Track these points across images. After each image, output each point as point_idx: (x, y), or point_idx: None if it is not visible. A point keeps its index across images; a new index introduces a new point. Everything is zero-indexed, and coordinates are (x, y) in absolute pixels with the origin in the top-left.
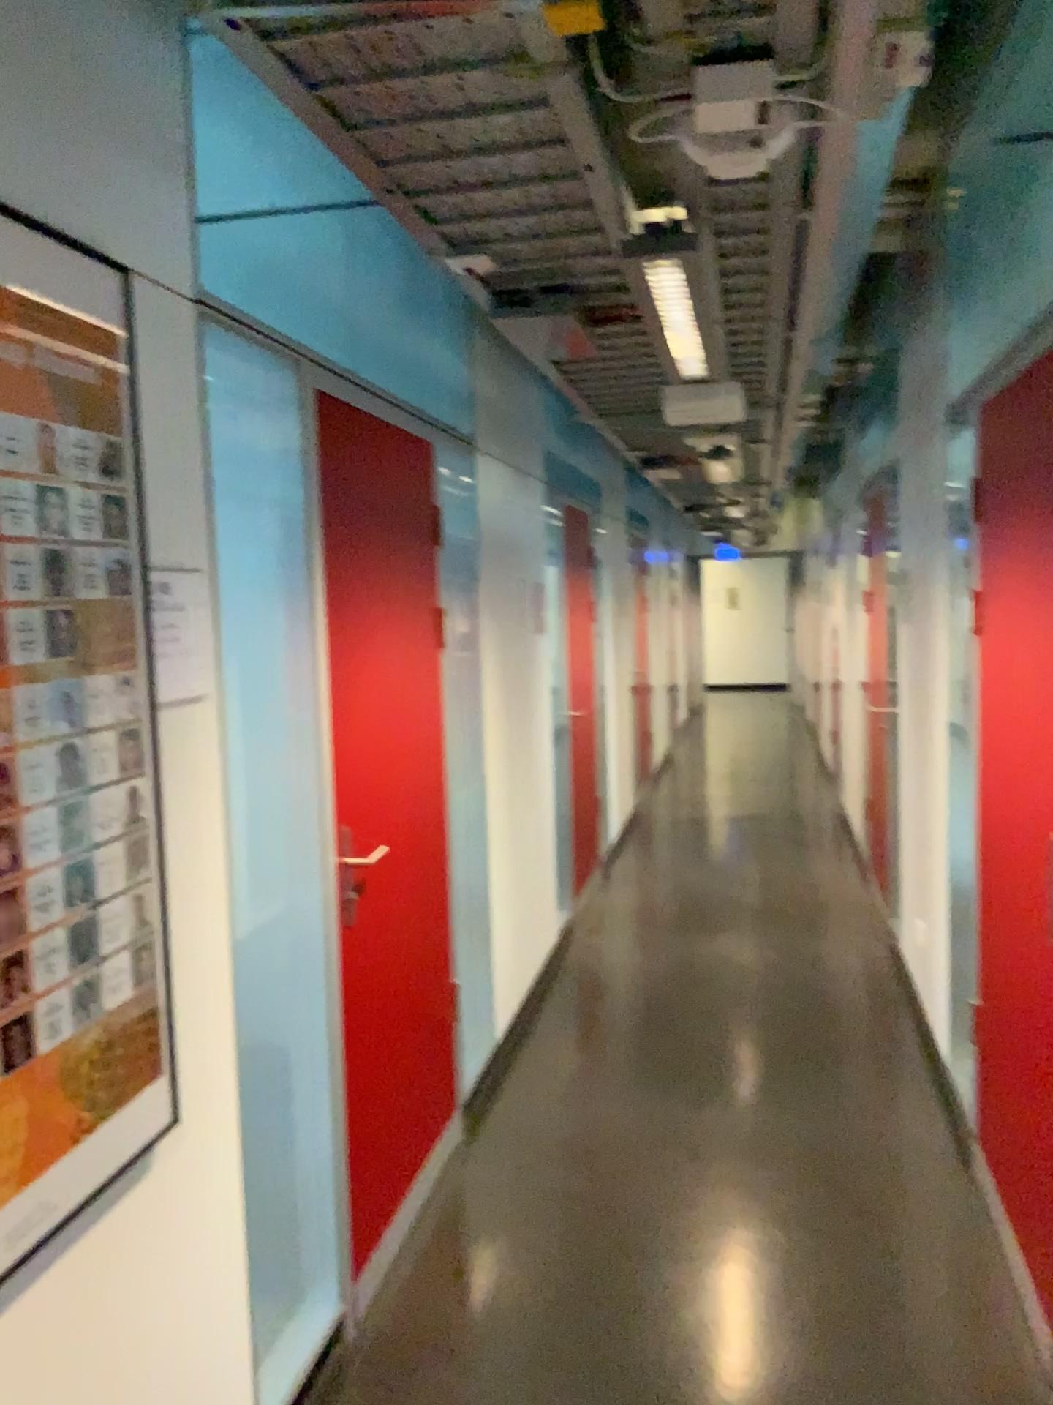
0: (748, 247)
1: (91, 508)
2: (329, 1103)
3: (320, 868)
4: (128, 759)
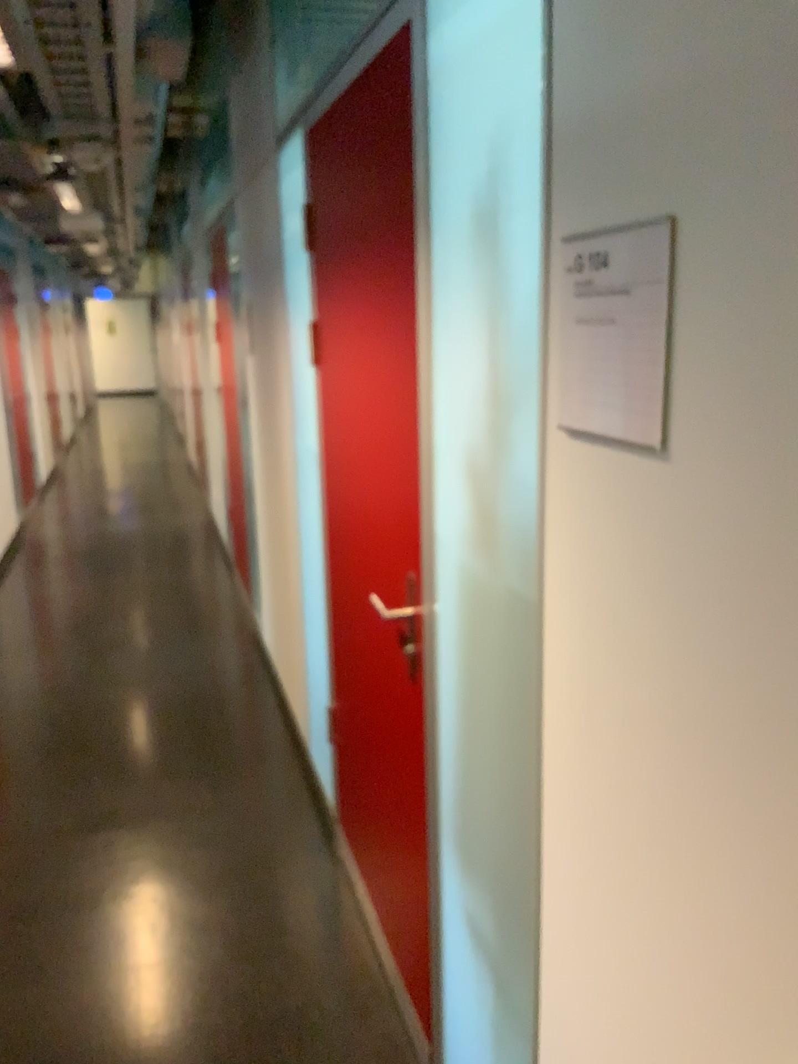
0: None
1: None
2: None
3: None
4: None
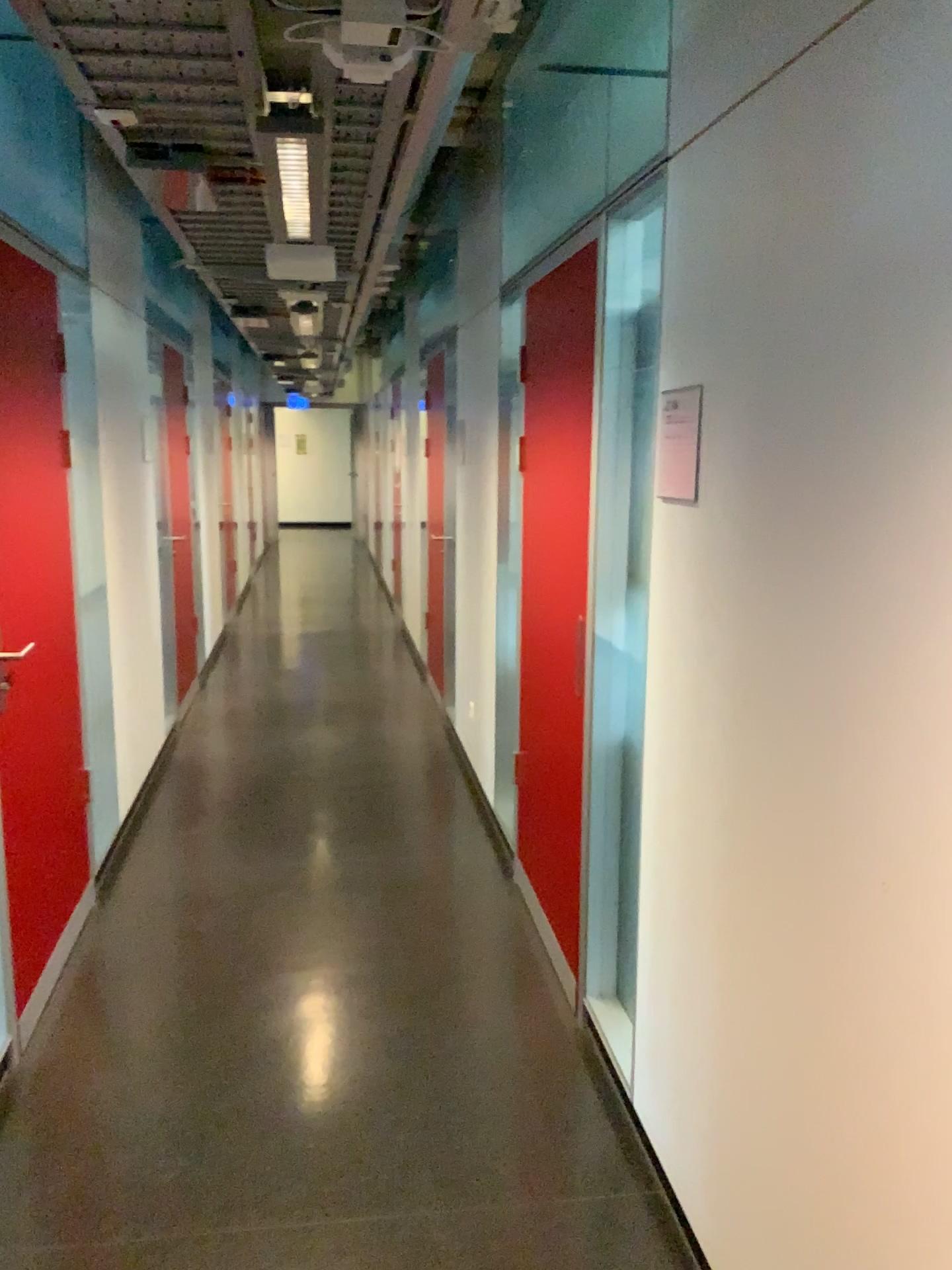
0: (360, 136)
1: None
2: None
3: None
4: None
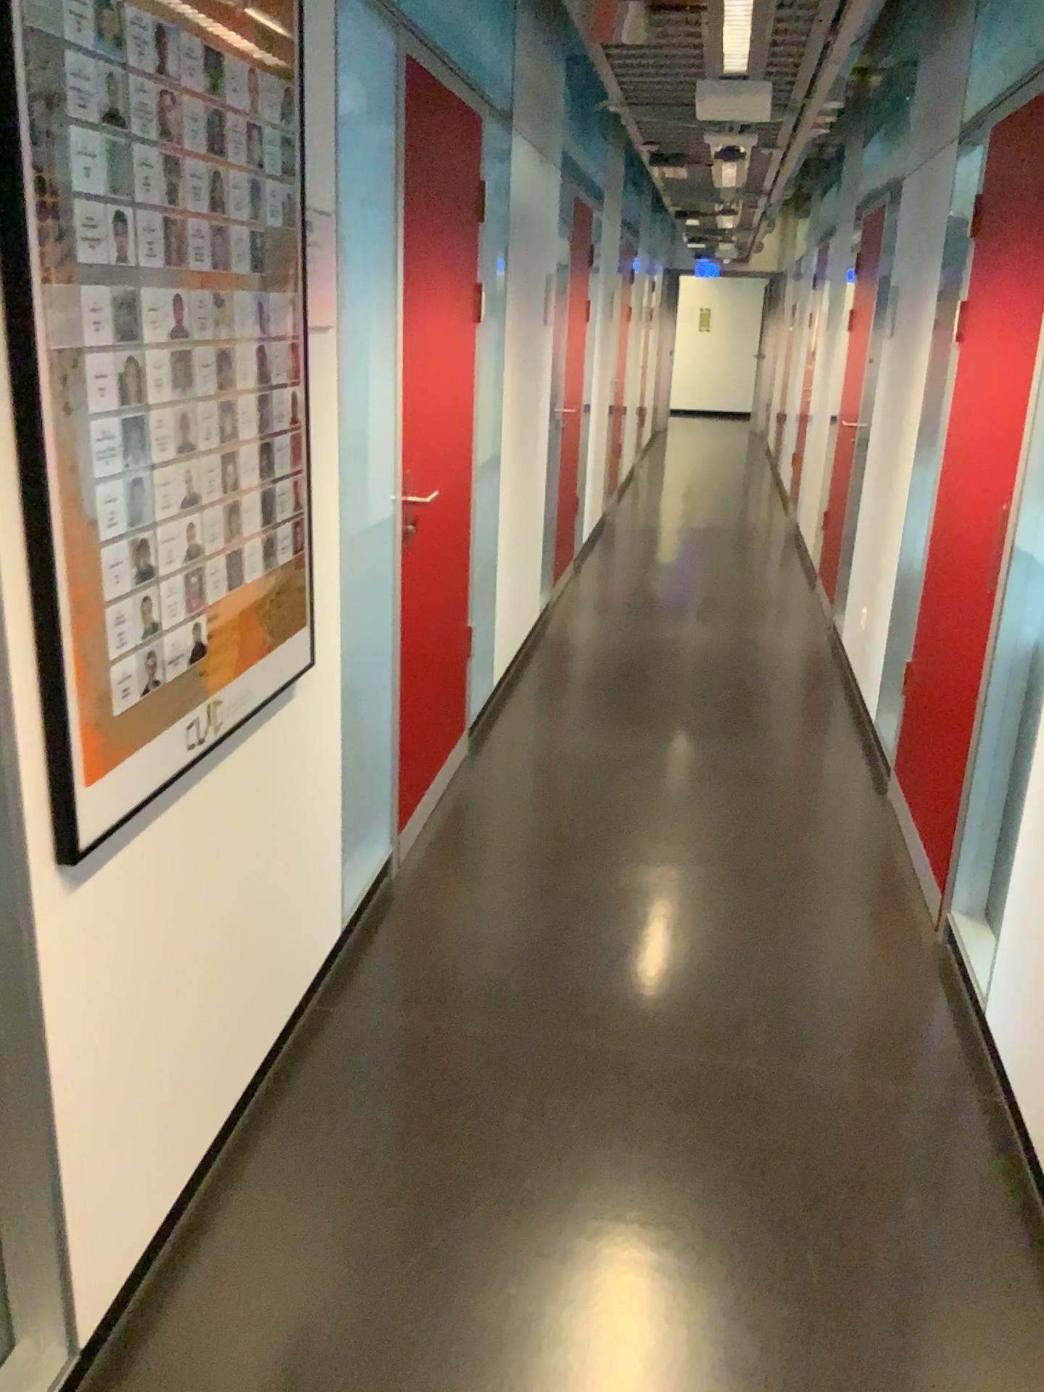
0: None
1: (276, 148)
2: (388, 692)
3: (390, 499)
4: (292, 369)
